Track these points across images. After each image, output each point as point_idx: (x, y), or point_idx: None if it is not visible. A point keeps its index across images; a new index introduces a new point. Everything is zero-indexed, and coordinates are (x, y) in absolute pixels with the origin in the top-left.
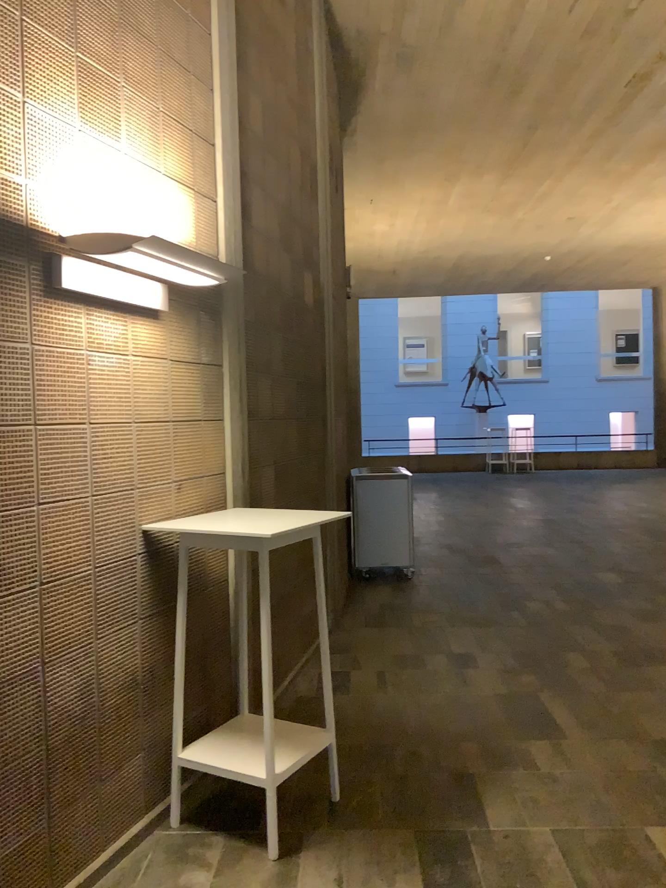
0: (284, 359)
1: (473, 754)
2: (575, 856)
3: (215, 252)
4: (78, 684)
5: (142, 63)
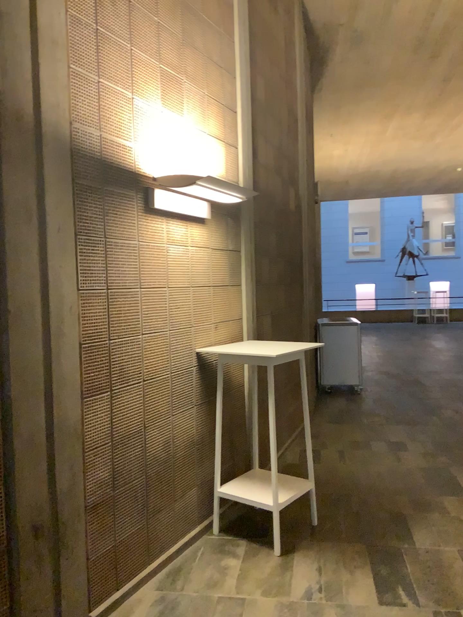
0: (277, 245)
1: (405, 502)
2: None
3: (237, 180)
4: (162, 442)
5: (195, 66)
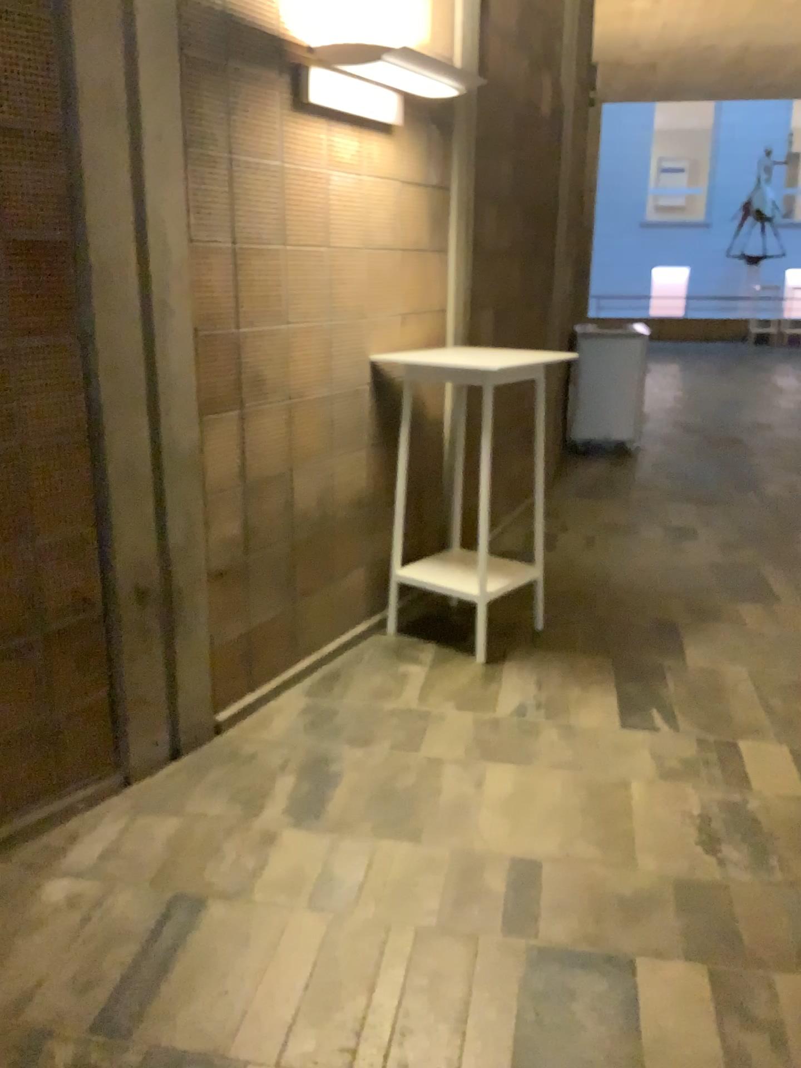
0: (515, 184)
1: (681, 606)
2: (767, 687)
3: (452, 57)
4: (316, 493)
5: None
